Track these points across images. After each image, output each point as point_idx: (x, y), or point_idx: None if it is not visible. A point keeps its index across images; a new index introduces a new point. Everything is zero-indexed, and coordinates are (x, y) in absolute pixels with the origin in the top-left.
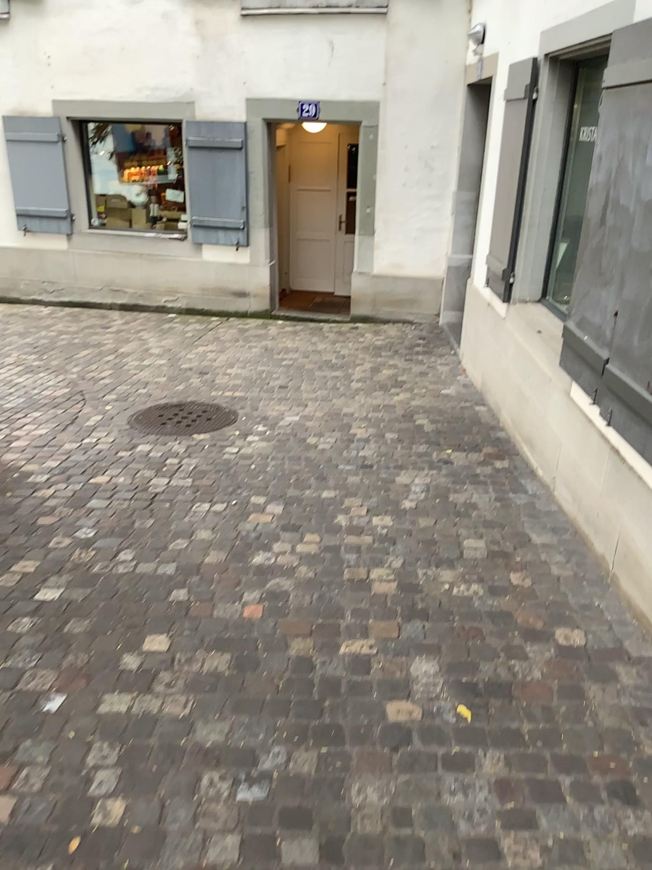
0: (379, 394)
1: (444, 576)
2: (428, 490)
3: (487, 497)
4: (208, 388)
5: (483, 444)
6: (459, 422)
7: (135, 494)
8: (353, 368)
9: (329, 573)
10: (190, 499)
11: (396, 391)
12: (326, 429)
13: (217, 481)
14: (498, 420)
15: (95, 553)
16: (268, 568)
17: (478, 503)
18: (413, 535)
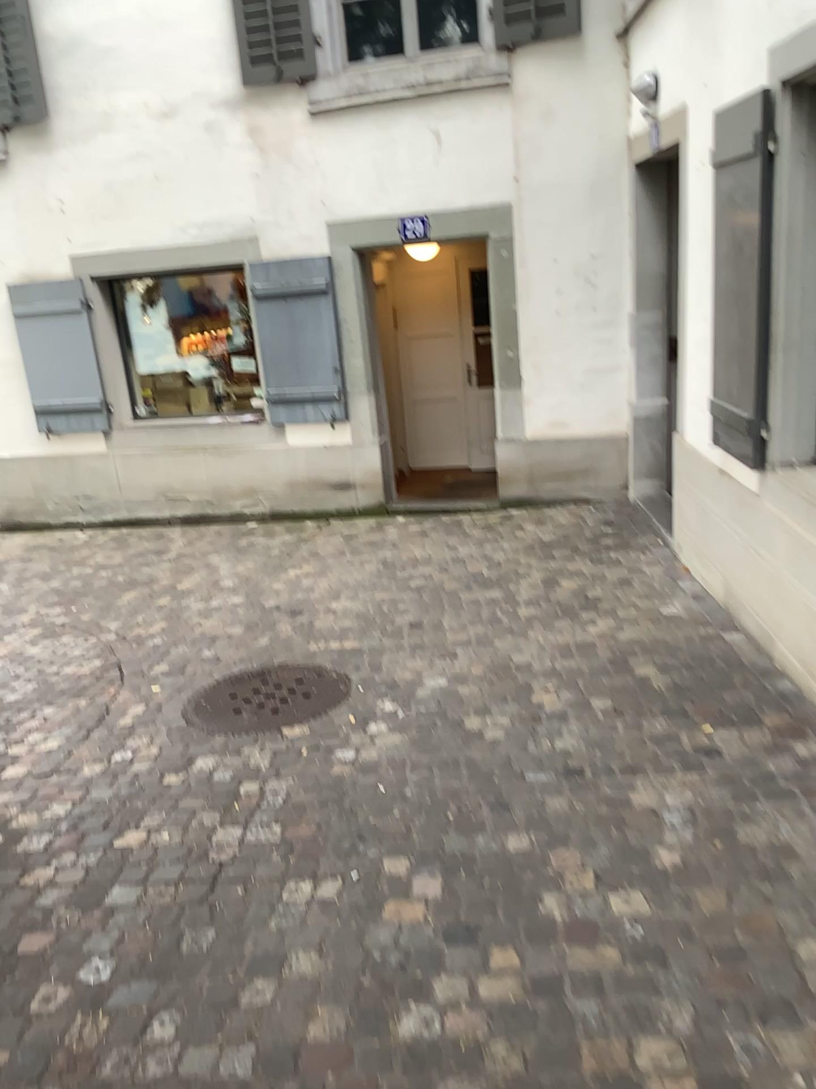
0: (566, 628)
1: (785, 1050)
2: (694, 821)
3: (805, 829)
4: (304, 641)
5: (760, 709)
6: (706, 668)
7: (186, 869)
8: (519, 585)
9: (552, 1055)
10: (280, 872)
11: (593, 619)
12: (495, 703)
13: (325, 827)
14: (771, 658)
15: (109, 1023)
16: (431, 1048)
17: (794, 845)
18: (694, 936)
